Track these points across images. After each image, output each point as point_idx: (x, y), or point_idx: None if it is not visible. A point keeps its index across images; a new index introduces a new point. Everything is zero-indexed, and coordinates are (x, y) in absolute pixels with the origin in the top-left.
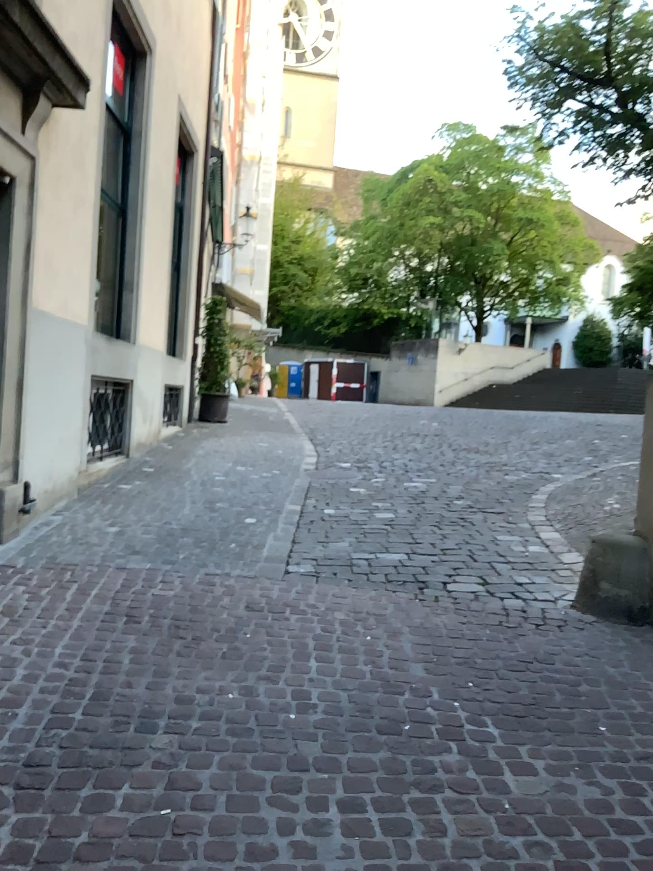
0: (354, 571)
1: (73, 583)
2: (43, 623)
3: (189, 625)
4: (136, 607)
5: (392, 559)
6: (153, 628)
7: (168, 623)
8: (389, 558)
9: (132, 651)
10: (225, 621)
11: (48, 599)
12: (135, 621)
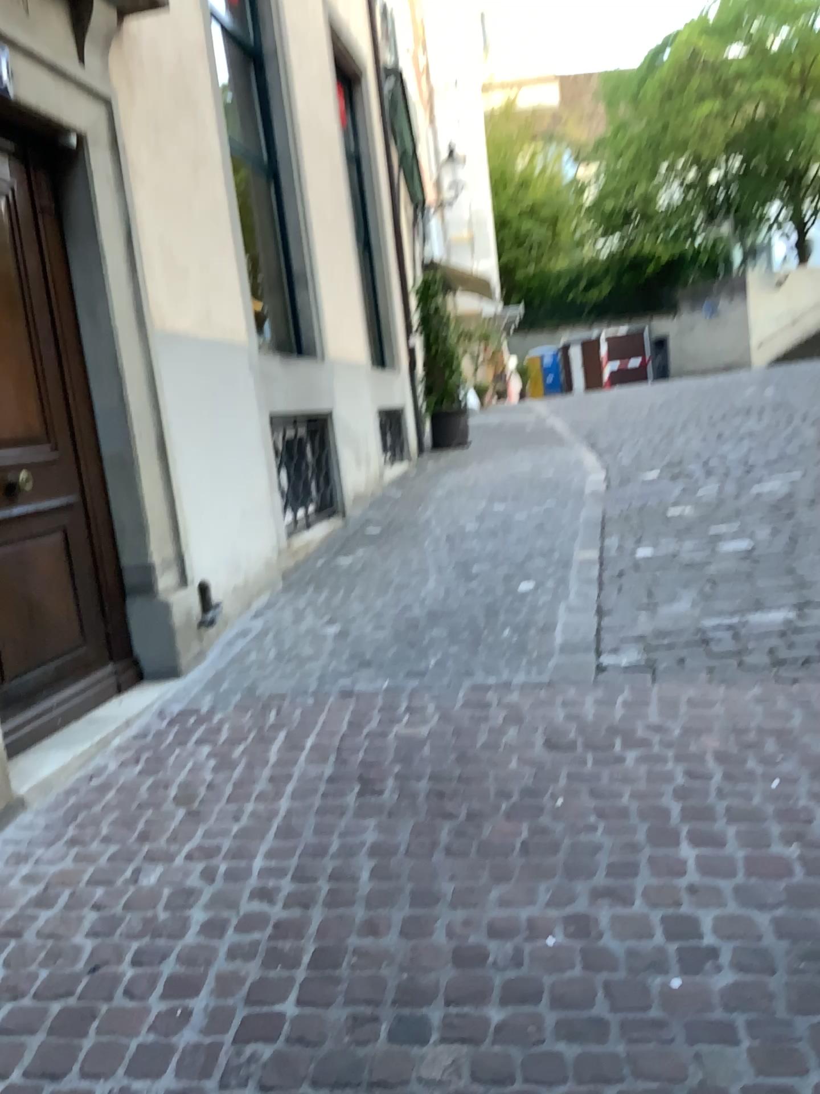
0: (709, 649)
1: (277, 731)
2: (234, 811)
3: (459, 787)
4: (372, 763)
5: (770, 621)
6: (402, 801)
7: (425, 789)
8: (765, 619)
9: (372, 852)
10: (516, 772)
11: (242, 763)
12: (373, 791)
